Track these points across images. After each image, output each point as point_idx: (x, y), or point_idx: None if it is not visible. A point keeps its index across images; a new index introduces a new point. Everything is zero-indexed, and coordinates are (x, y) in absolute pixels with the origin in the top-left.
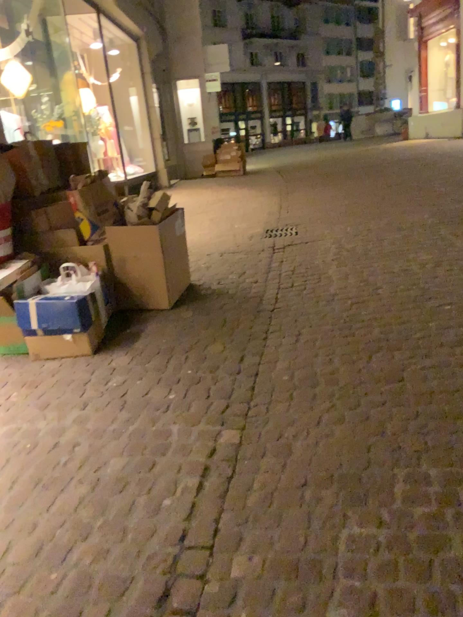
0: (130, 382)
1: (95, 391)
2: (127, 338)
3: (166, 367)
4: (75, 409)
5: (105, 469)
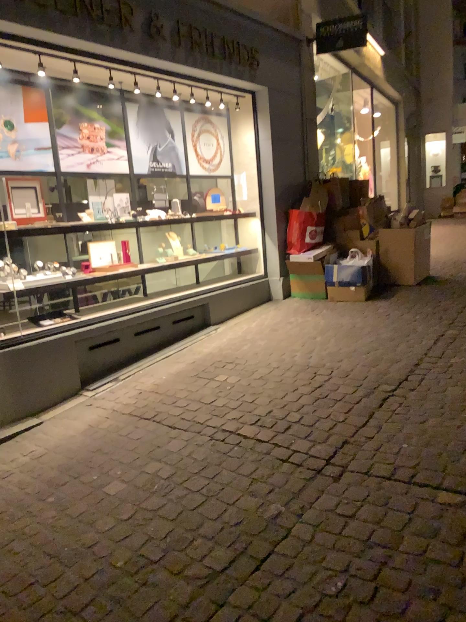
0: (389, 309)
1: (369, 311)
2: (384, 293)
3: (411, 305)
4: (359, 316)
5: (381, 332)
